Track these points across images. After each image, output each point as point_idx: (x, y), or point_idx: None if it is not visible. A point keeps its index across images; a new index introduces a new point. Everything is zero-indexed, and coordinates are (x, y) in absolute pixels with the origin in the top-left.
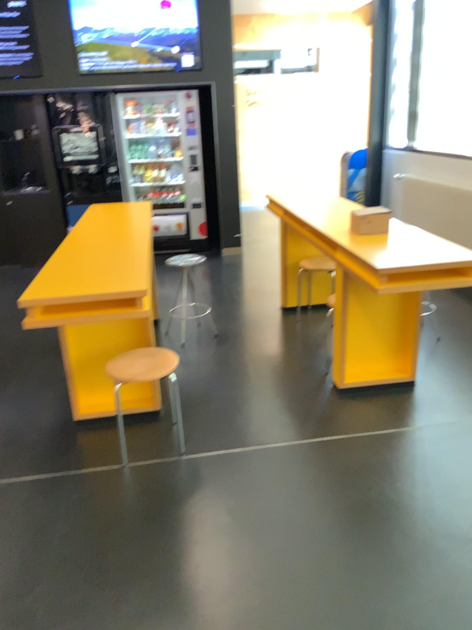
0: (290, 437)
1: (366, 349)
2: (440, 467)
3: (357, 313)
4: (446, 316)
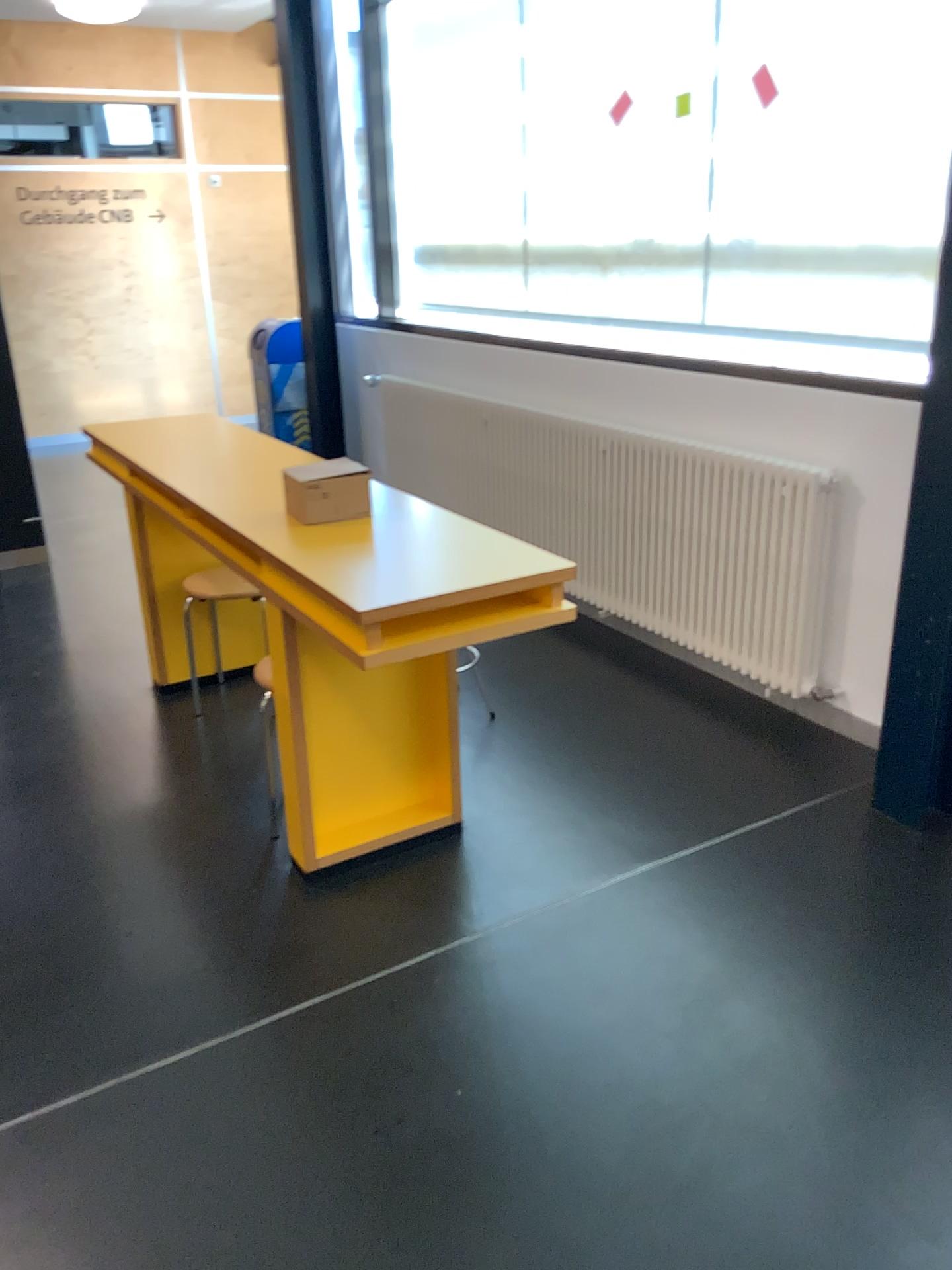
0: (199, 1029)
1: (350, 774)
2: (536, 1023)
3: (320, 699)
4: (501, 662)
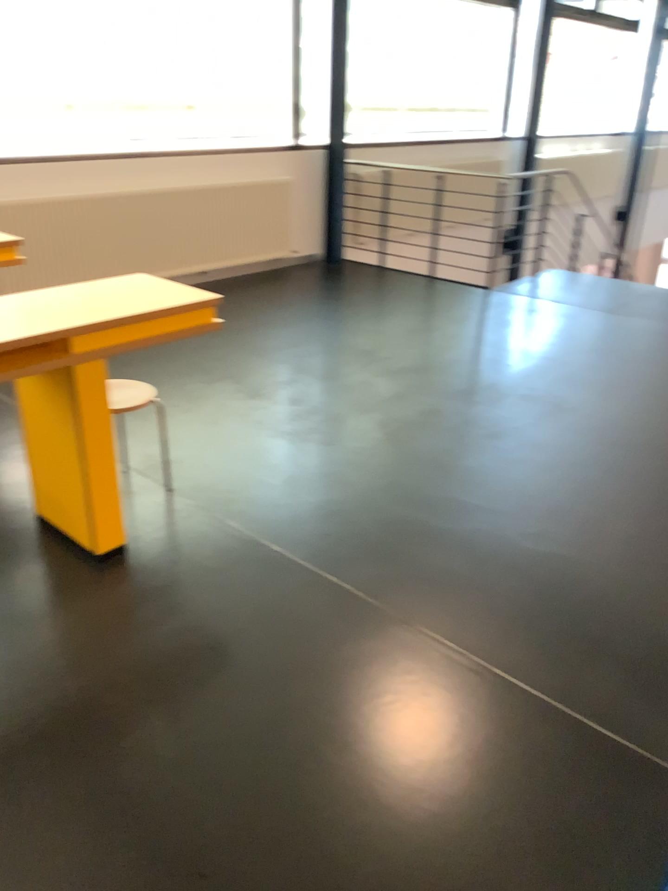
0: None
1: None
2: None
3: None
4: None
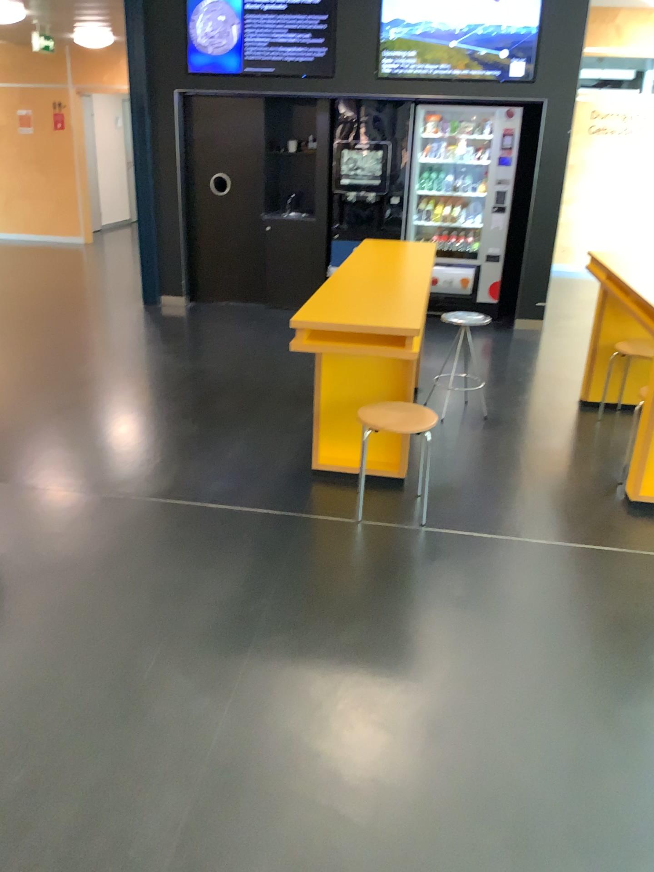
0: (555, 537)
1: None
2: None
3: None
4: None
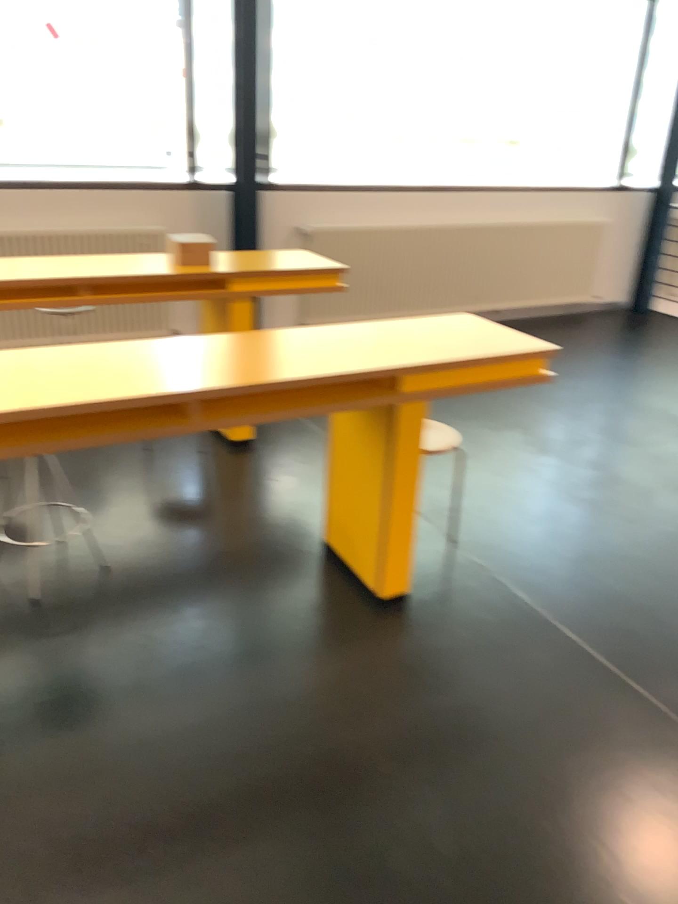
0: None
1: None
2: None
3: None
4: None
